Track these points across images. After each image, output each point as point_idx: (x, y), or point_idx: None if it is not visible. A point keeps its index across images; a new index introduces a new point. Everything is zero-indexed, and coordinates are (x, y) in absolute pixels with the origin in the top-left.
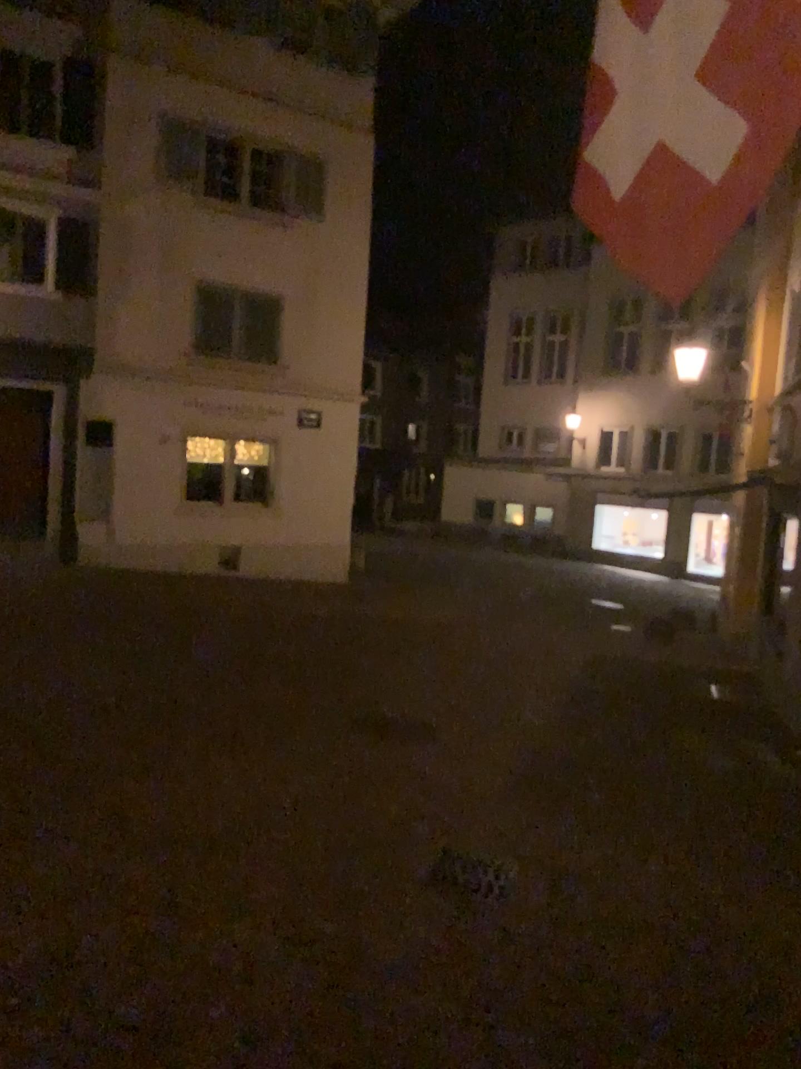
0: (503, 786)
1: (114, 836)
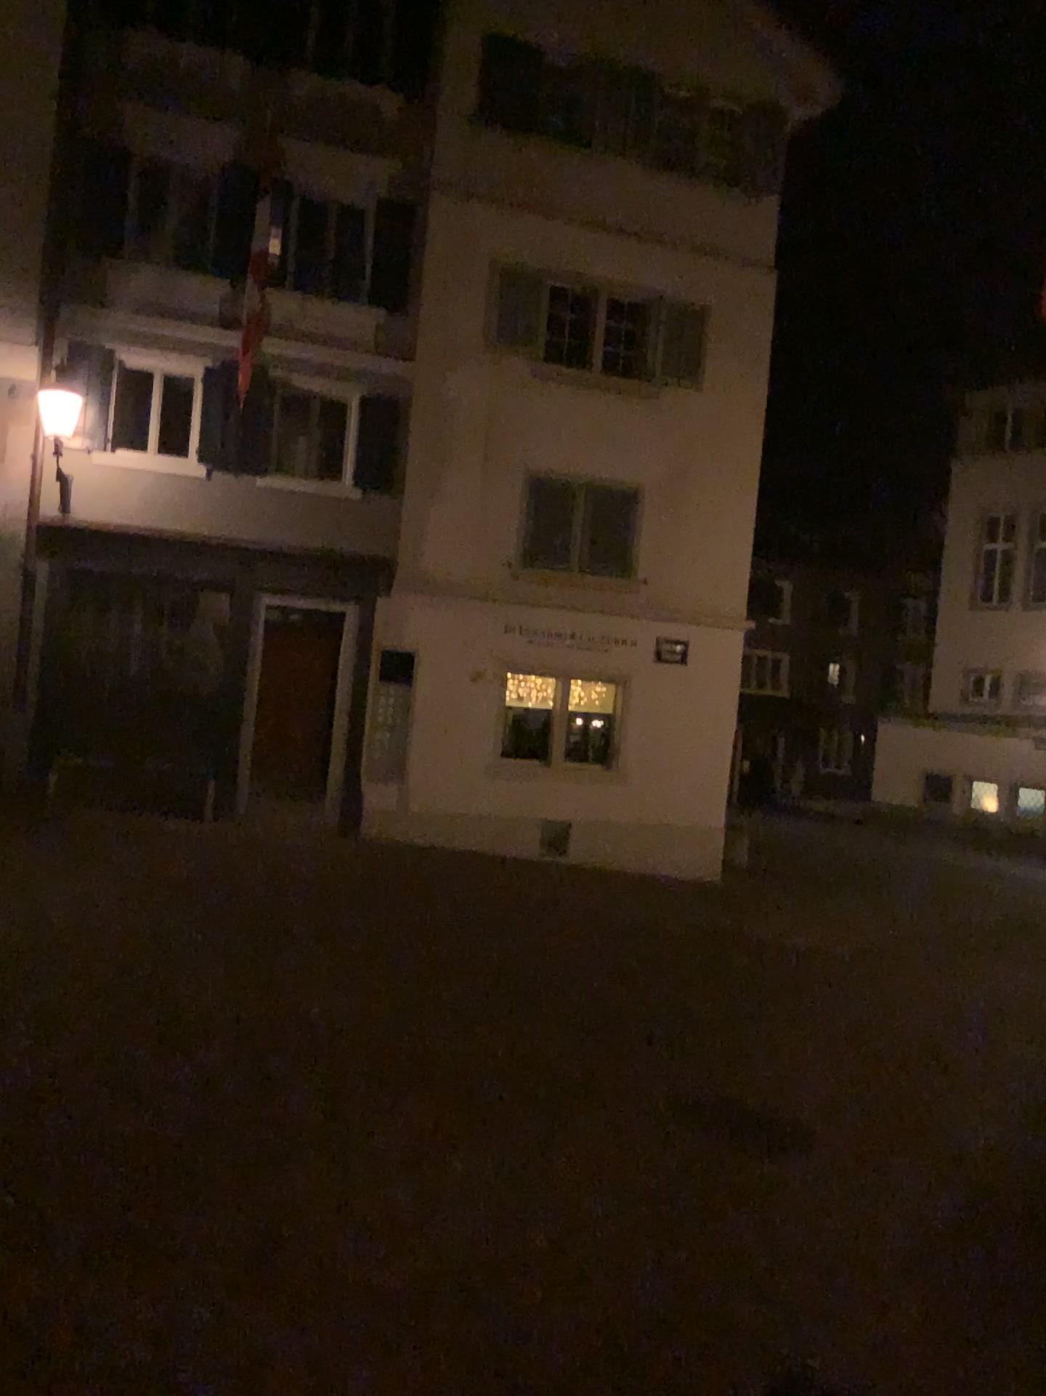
0: (910, 1258)
1: (239, 1274)
